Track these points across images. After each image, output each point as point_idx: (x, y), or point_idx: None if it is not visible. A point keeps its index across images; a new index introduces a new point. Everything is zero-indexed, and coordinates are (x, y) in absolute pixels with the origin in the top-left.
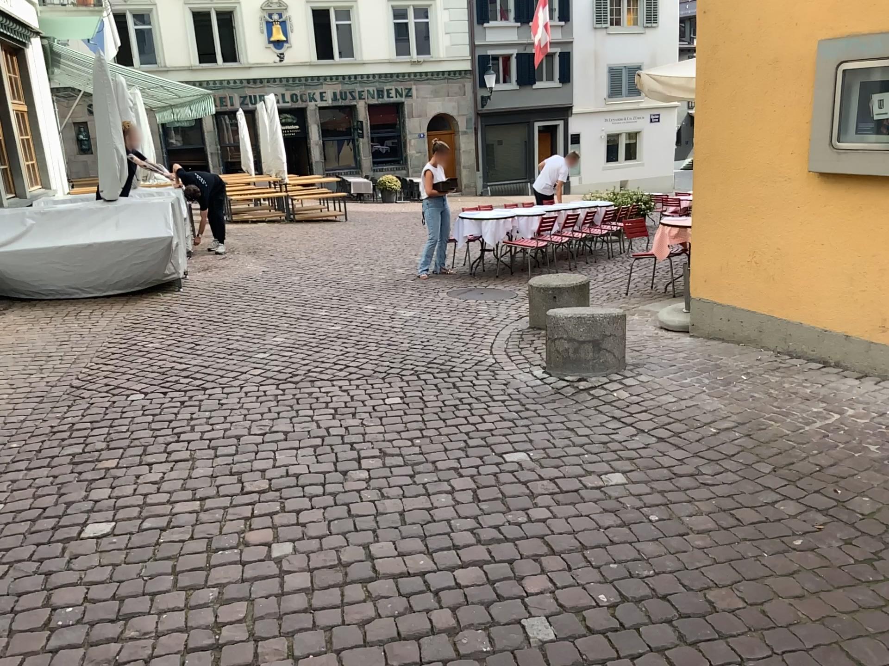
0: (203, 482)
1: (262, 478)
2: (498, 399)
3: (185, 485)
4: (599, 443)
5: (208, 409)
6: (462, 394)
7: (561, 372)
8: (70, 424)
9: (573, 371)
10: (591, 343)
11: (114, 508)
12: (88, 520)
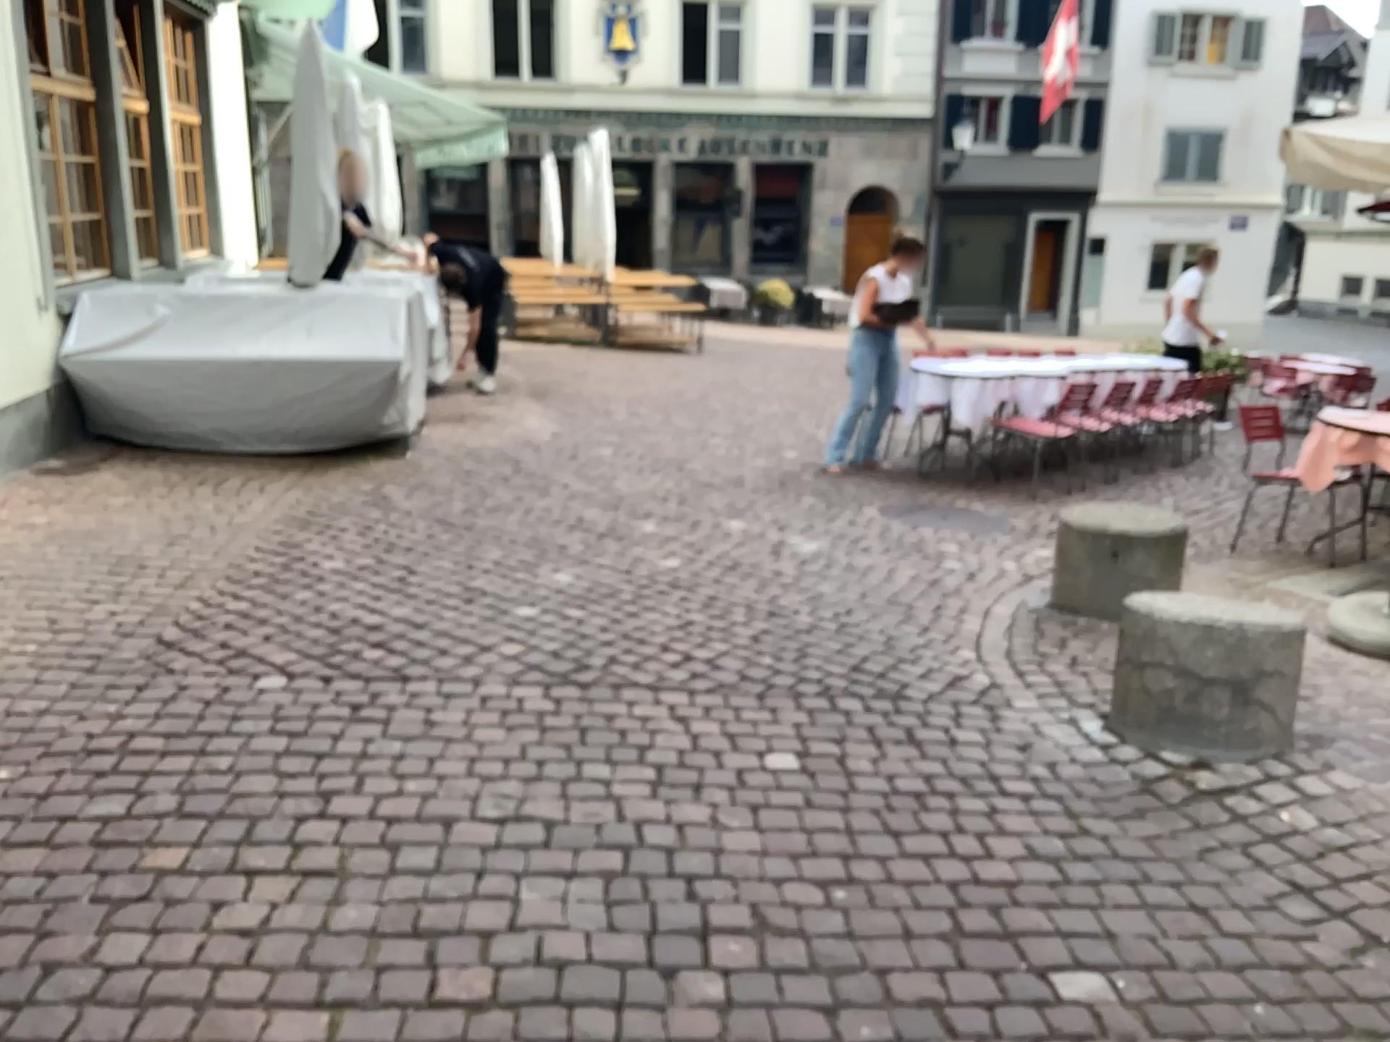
0: (347, 956)
1: (479, 967)
2: (1016, 794)
3: (306, 960)
4: (1284, 970)
5: (400, 736)
6: (933, 766)
7: (1150, 739)
8: (123, 738)
9: (1179, 742)
10: (1224, 684)
11: (133, 1007)
12: (65, 1037)
